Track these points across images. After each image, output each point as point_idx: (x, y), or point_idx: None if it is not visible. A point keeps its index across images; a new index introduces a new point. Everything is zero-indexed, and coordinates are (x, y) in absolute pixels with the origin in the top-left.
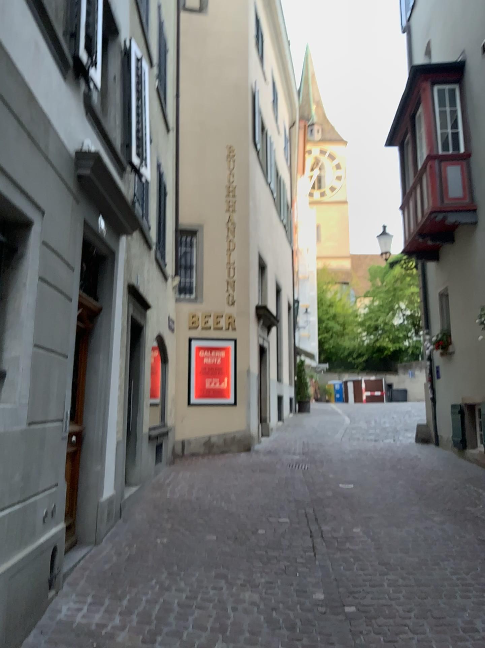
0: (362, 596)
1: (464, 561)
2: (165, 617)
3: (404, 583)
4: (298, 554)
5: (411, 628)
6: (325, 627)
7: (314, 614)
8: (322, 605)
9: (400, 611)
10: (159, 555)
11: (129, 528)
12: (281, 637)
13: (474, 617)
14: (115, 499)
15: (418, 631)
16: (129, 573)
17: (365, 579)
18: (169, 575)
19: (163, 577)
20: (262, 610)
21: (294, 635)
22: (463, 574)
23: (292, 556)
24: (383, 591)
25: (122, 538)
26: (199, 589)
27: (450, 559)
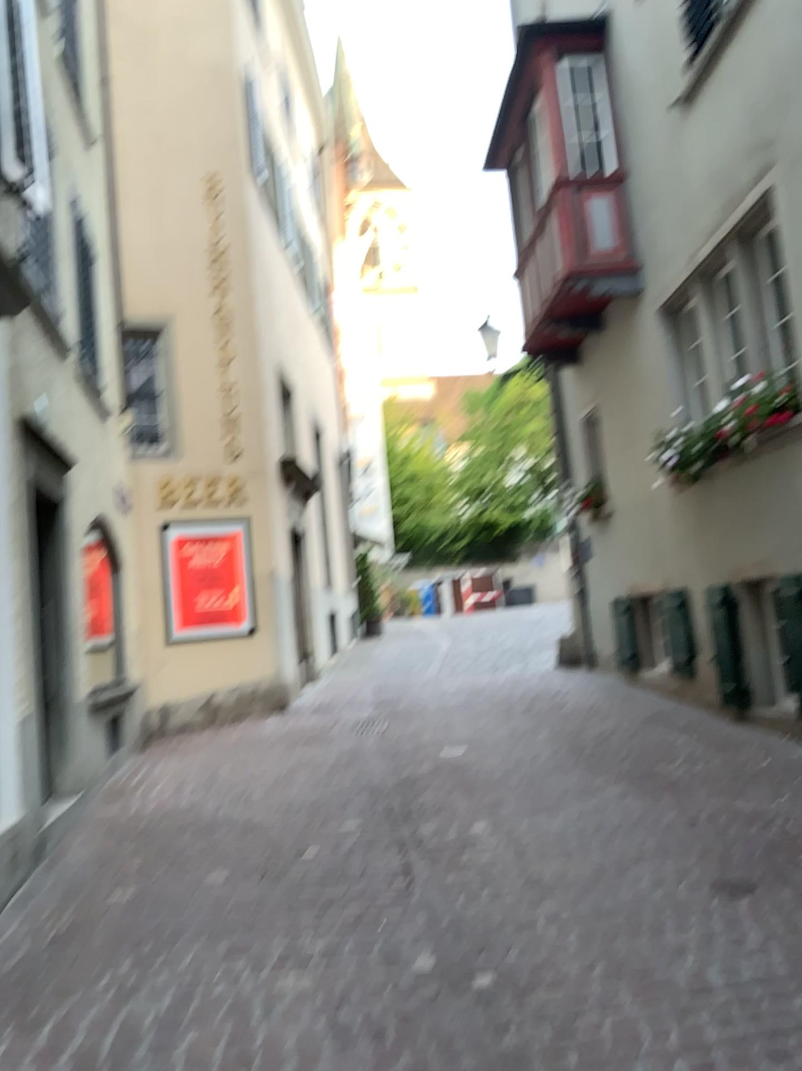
0: (502, 953)
1: (668, 862)
2: (127, 1056)
3: (573, 918)
4: (380, 888)
5: (597, 1003)
6: (442, 1026)
7: (418, 1002)
8: (431, 982)
9: (573, 973)
10: (115, 928)
11: (57, 880)
12: (360, 1061)
13: (702, 966)
14: (25, 829)
15: (609, 1008)
16: (53, 974)
17: (504, 919)
18: (136, 966)
19: (123, 972)
20: (320, 1010)
21: (384, 1053)
22: (671, 887)
23: (369, 894)
24: (539, 938)
25: (42, 902)
26: (196, 984)
27: (645, 863)
